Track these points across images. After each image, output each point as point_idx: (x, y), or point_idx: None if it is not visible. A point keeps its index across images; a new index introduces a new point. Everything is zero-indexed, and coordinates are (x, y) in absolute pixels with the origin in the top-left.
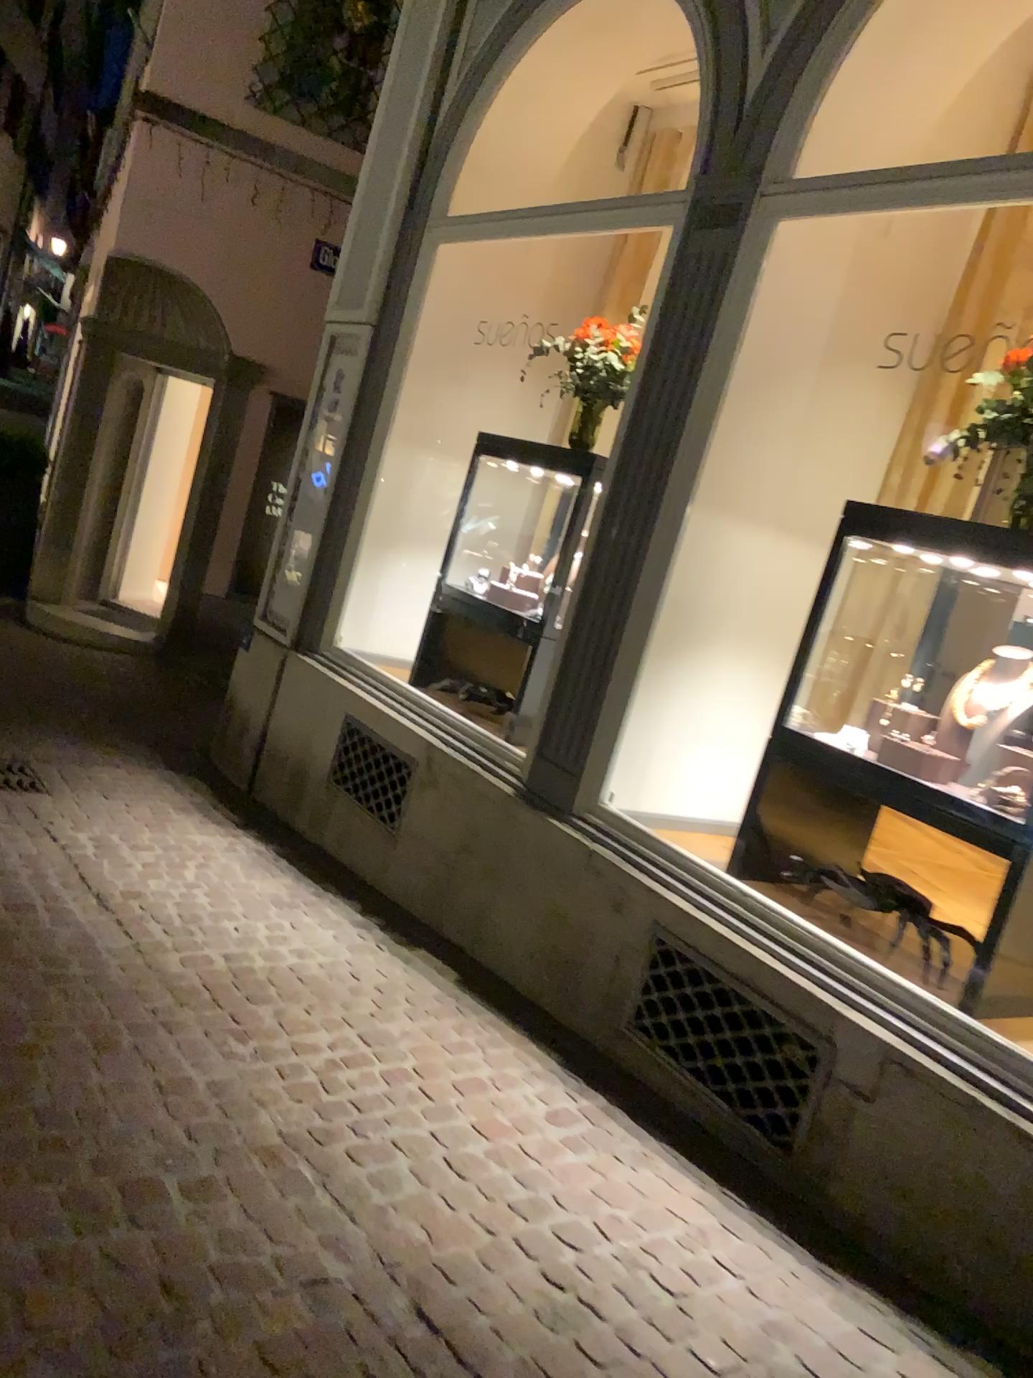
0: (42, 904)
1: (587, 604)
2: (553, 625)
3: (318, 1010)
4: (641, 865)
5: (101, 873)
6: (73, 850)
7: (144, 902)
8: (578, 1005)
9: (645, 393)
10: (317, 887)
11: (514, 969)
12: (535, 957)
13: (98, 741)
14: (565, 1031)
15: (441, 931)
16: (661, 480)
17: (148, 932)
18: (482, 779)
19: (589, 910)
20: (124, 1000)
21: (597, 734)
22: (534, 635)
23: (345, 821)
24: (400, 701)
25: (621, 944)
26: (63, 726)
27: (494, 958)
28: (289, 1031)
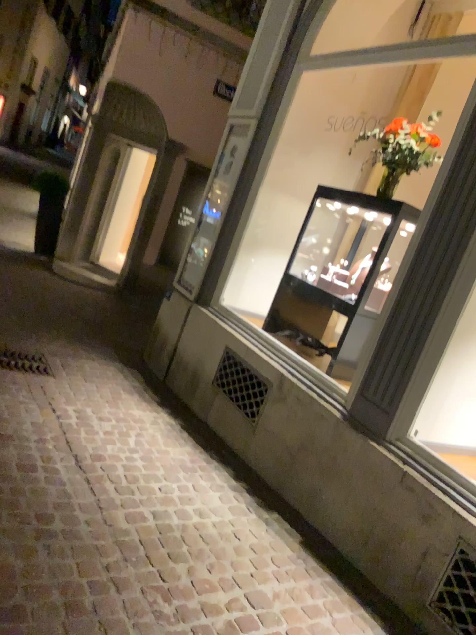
0: (40, 468)
1: (401, 300)
2: (363, 306)
3: (216, 570)
4: (443, 488)
5: (78, 442)
6: (62, 422)
7: (104, 466)
8: (389, 576)
9: (457, 163)
10: (206, 455)
11: (338, 537)
12: (355, 532)
13: (82, 345)
14: (380, 595)
15: (285, 497)
16: (470, 222)
17: (105, 494)
18: (319, 403)
19: (399, 510)
20: (87, 560)
21: (408, 388)
22: (350, 311)
23: (223, 412)
24: (262, 343)
25: (426, 542)
26: (64, 335)
27: (323, 525)
28: (199, 594)
